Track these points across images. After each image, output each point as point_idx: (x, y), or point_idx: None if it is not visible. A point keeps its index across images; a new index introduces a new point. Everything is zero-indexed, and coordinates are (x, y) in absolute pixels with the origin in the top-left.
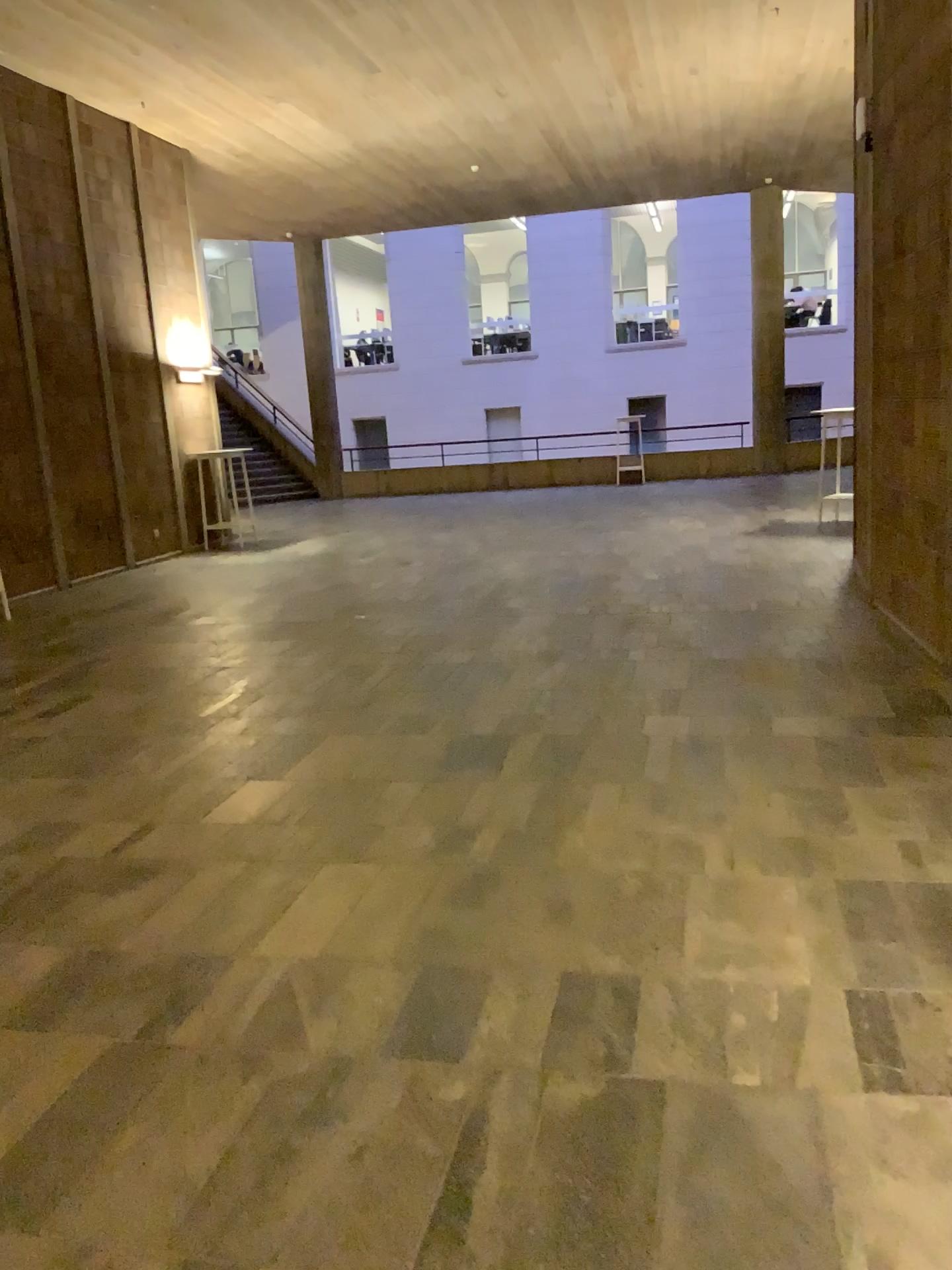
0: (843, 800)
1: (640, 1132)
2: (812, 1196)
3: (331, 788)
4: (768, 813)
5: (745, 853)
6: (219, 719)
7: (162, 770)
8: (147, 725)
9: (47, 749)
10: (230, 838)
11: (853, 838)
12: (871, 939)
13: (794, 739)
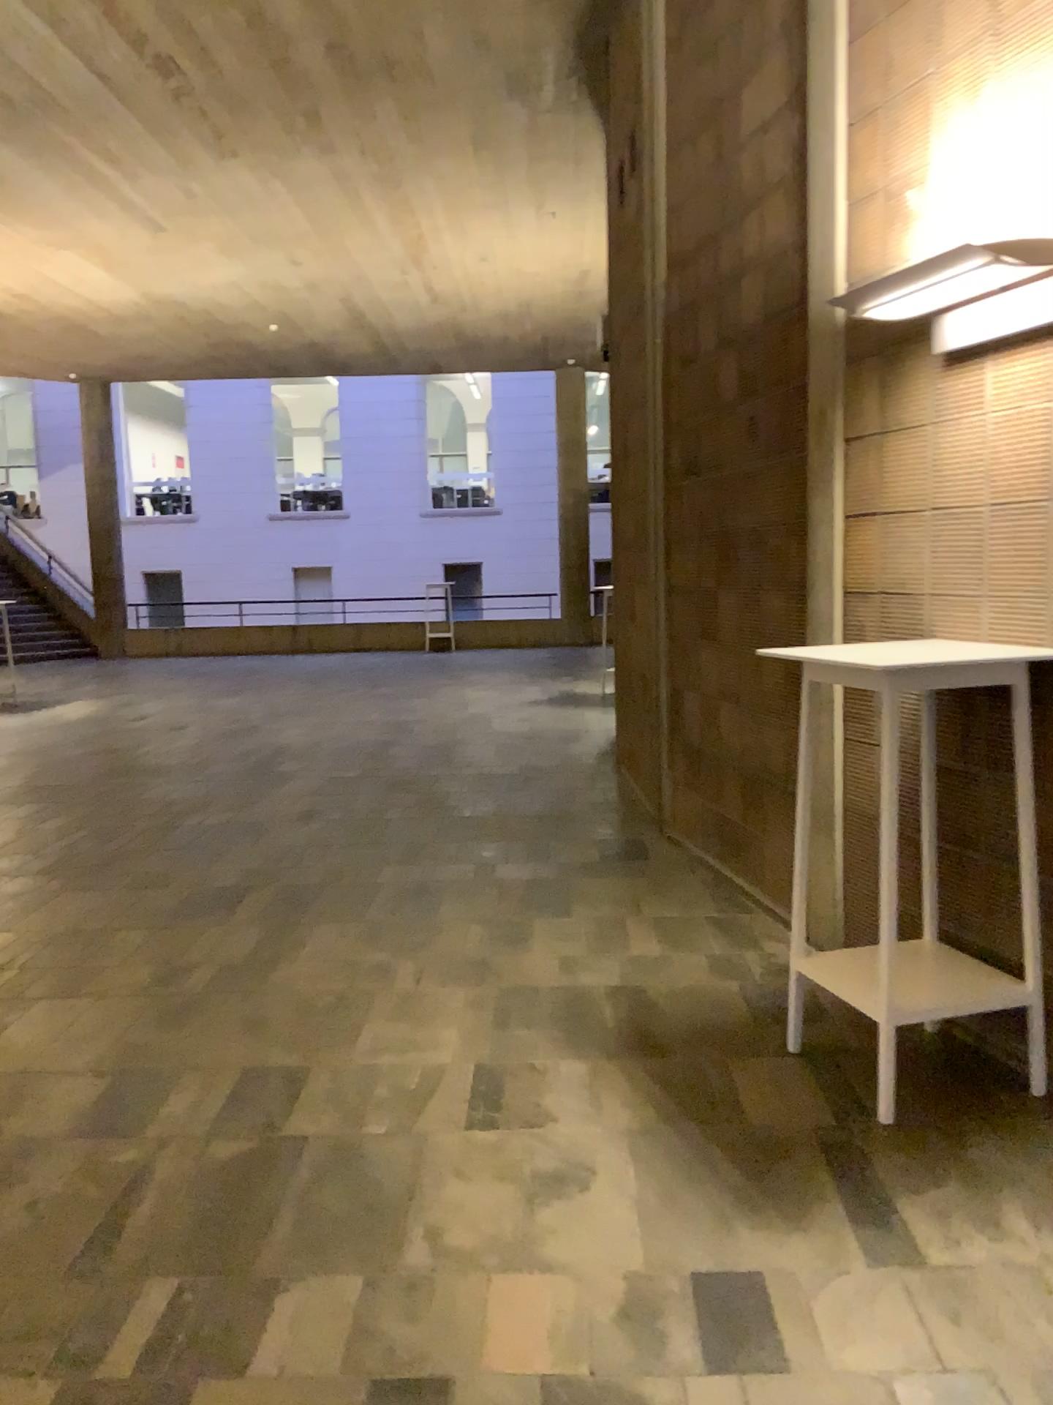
0: (528, 931)
1: (272, 1169)
2: (392, 1196)
3: (58, 936)
4: (460, 943)
5: (428, 973)
6: None
7: None
8: None
9: None
10: None
11: (523, 958)
12: (507, 1030)
13: (505, 884)
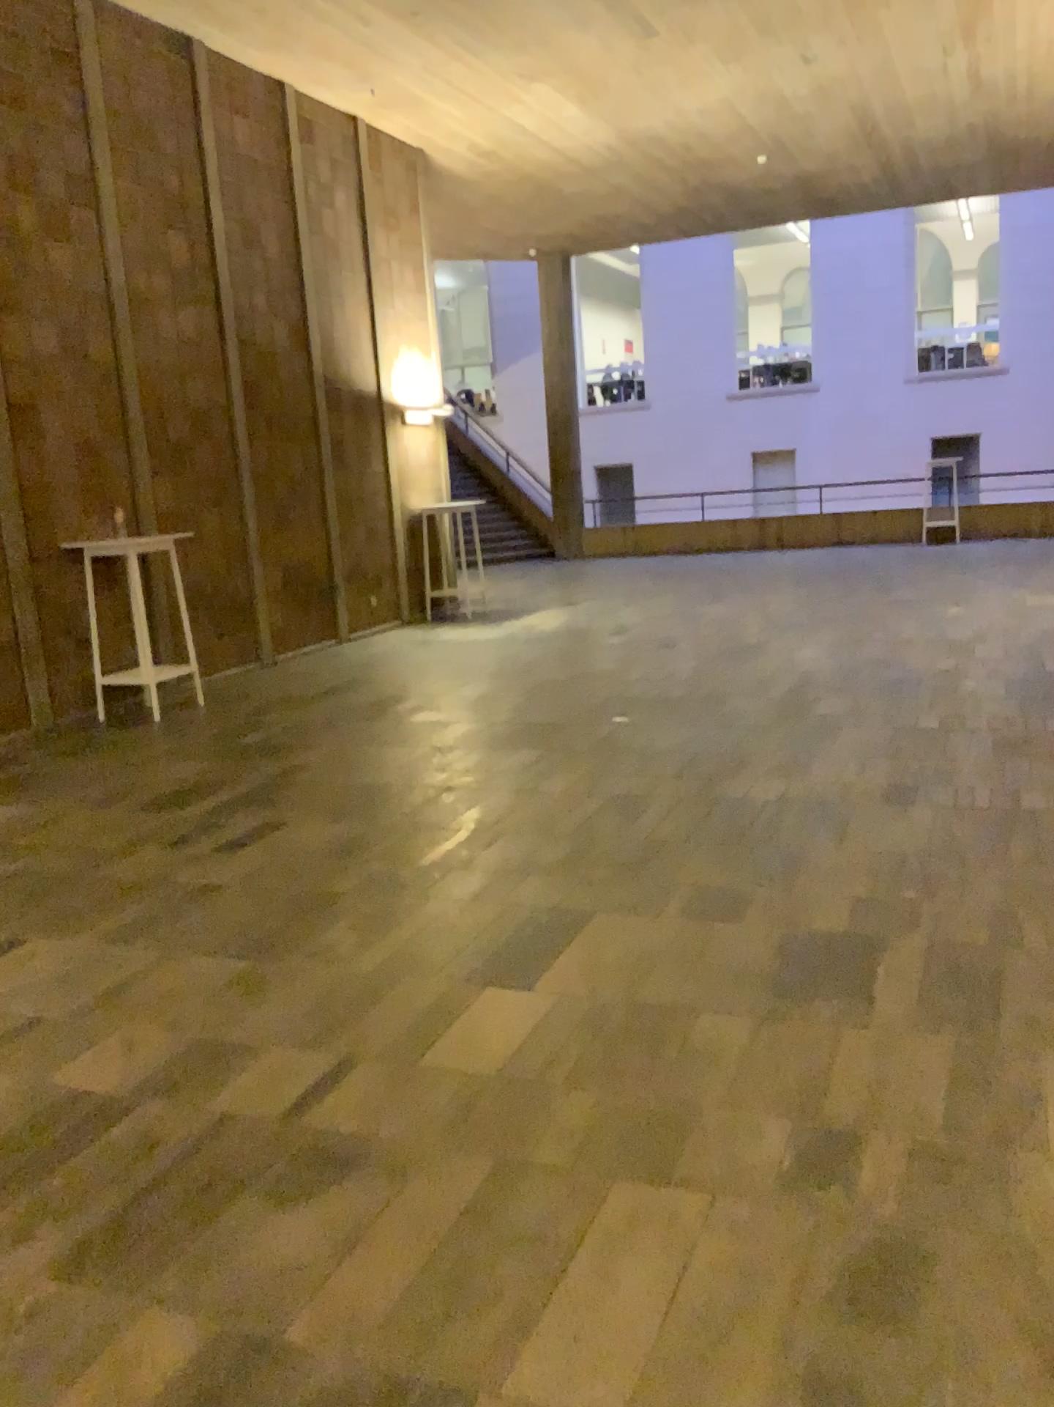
0: None
1: None
2: None
3: (614, 1018)
4: None
5: None
6: (447, 875)
7: (369, 961)
8: (350, 878)
9: (219, 912)
10: (466, 1109)
11: None
12: None
13: None
